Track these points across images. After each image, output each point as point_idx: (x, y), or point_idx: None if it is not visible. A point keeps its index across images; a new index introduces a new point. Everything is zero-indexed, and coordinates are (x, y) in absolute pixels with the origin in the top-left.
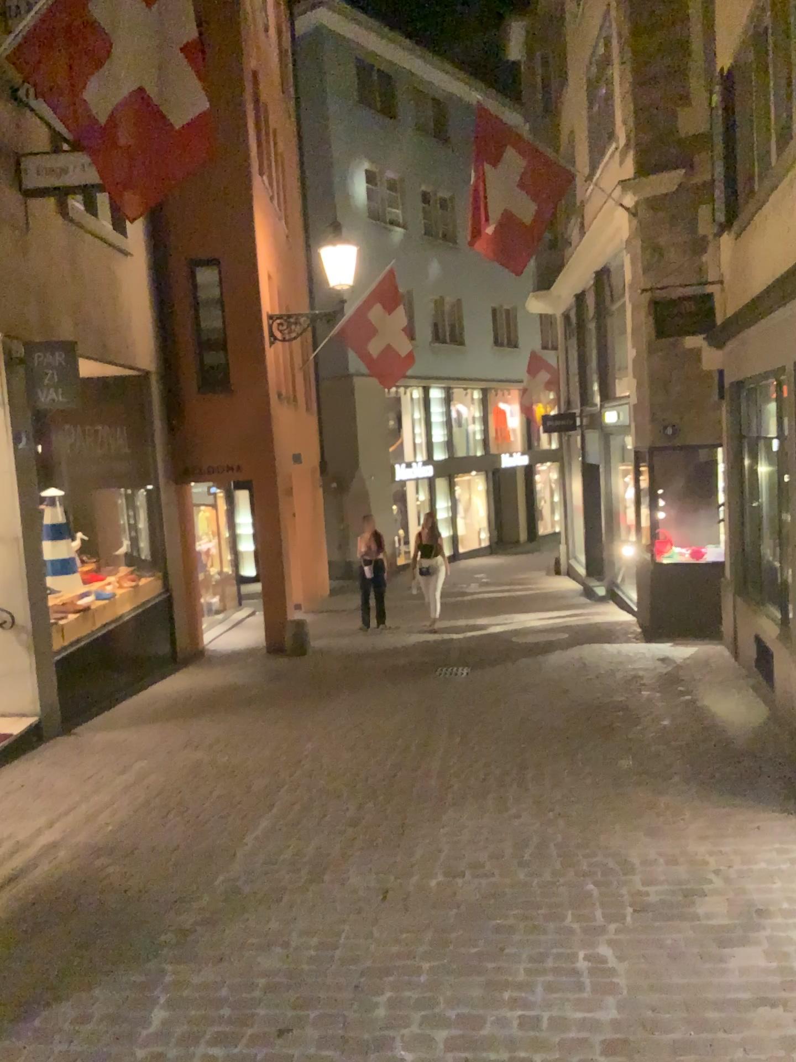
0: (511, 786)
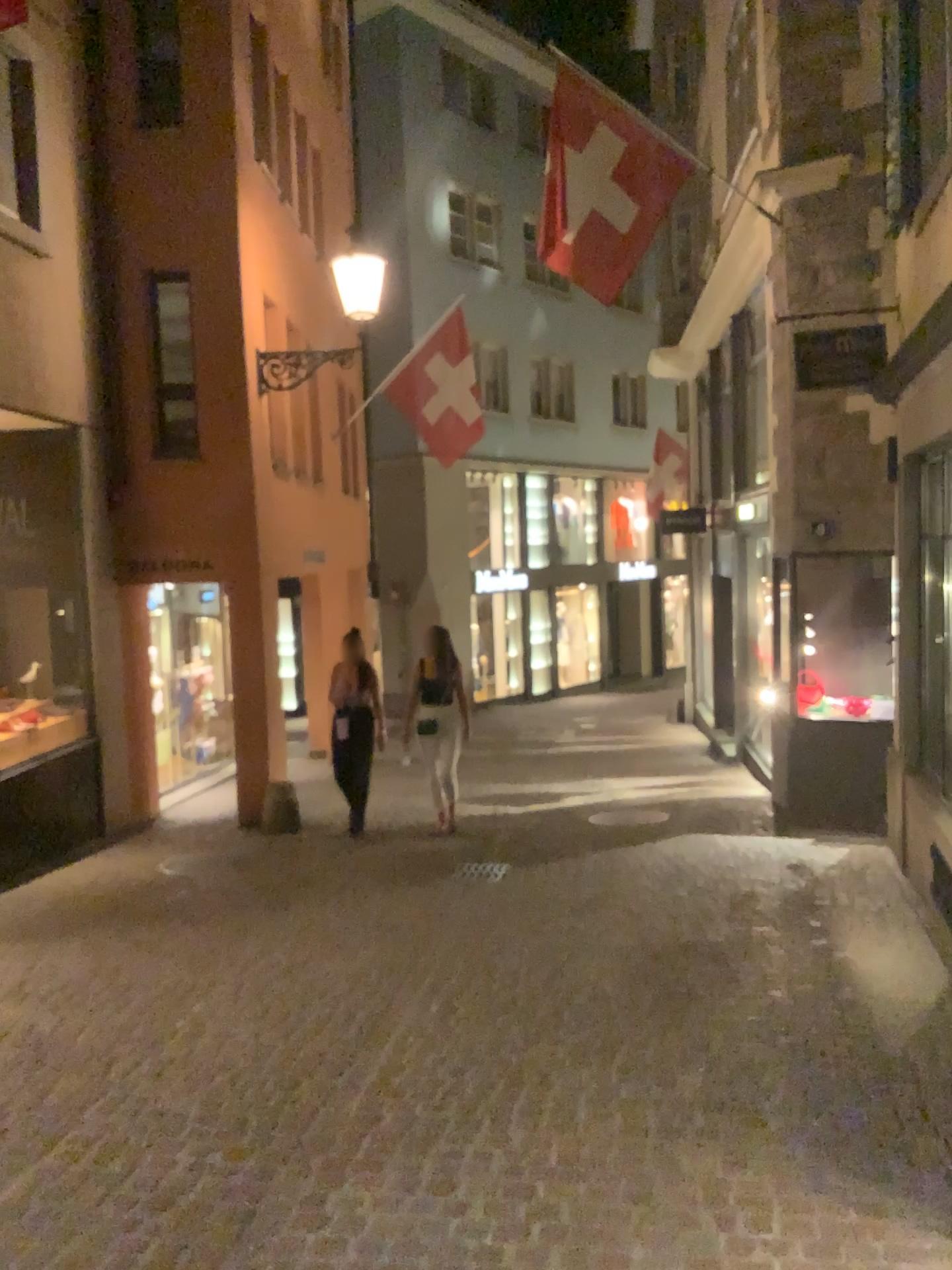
0: (477, 1132)
